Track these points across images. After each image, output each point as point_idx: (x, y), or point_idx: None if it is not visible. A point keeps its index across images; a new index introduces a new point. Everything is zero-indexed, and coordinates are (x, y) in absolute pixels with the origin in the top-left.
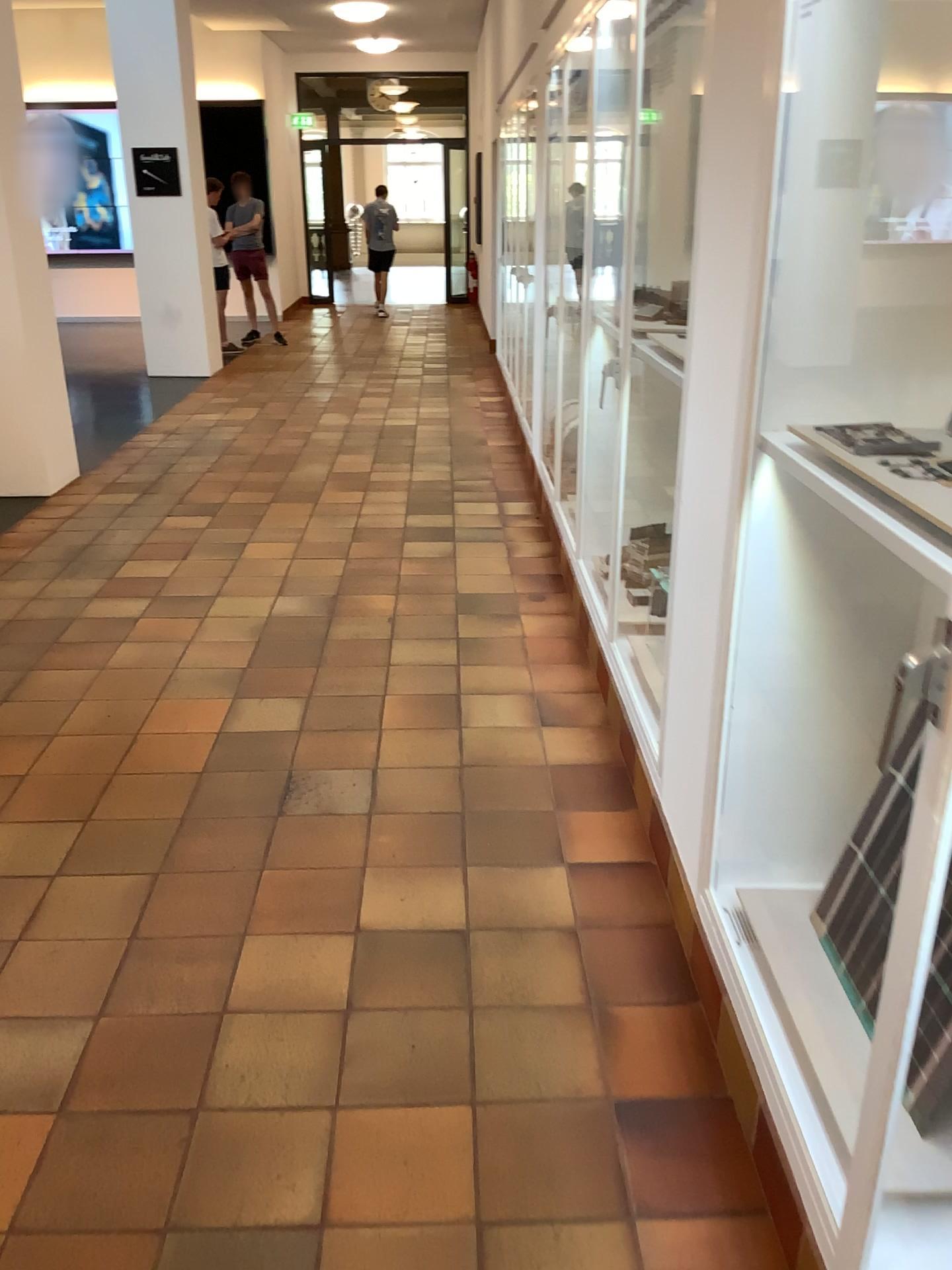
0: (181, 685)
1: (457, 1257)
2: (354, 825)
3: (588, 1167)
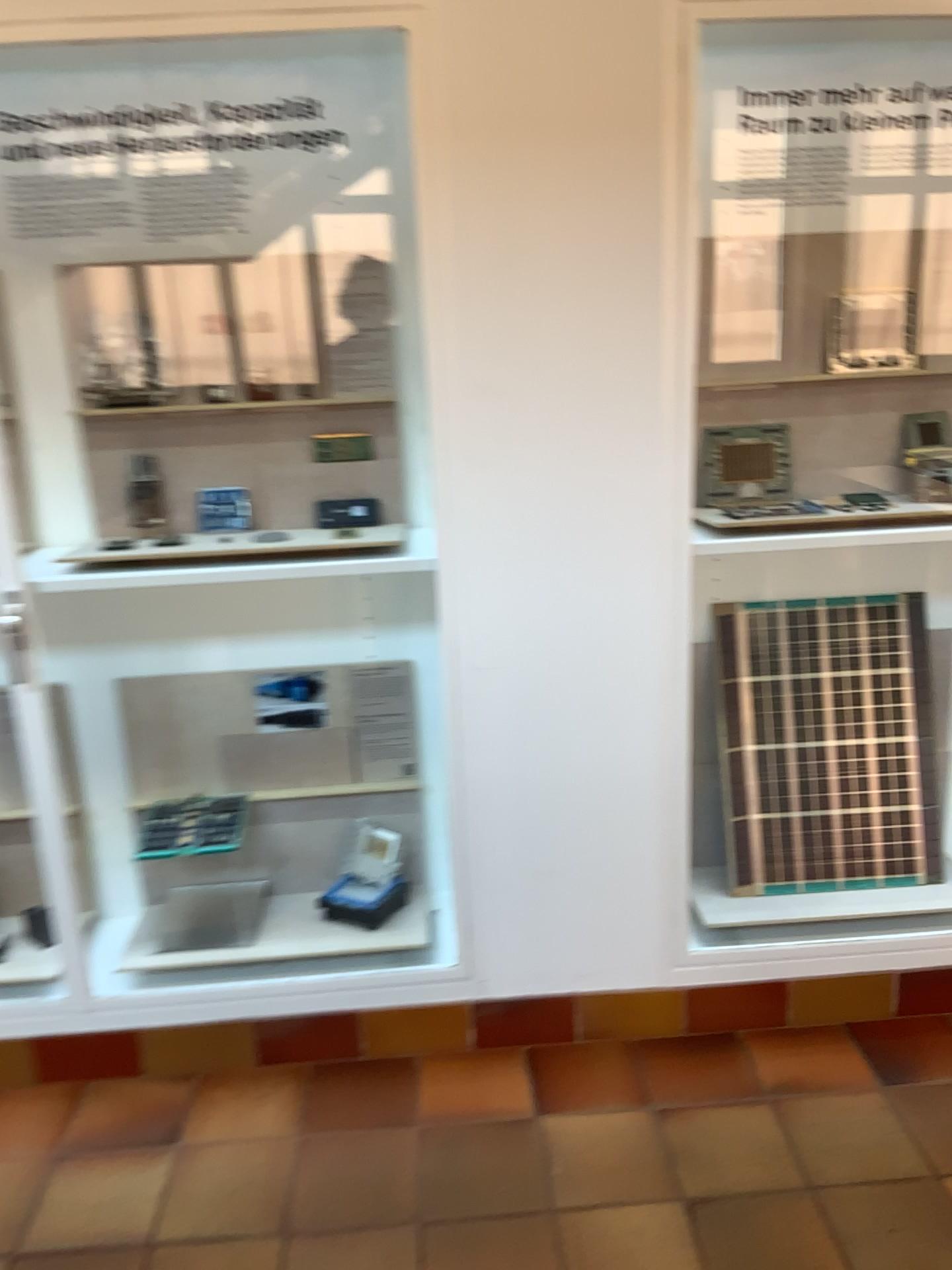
0: None
1: None
2: None
3: None
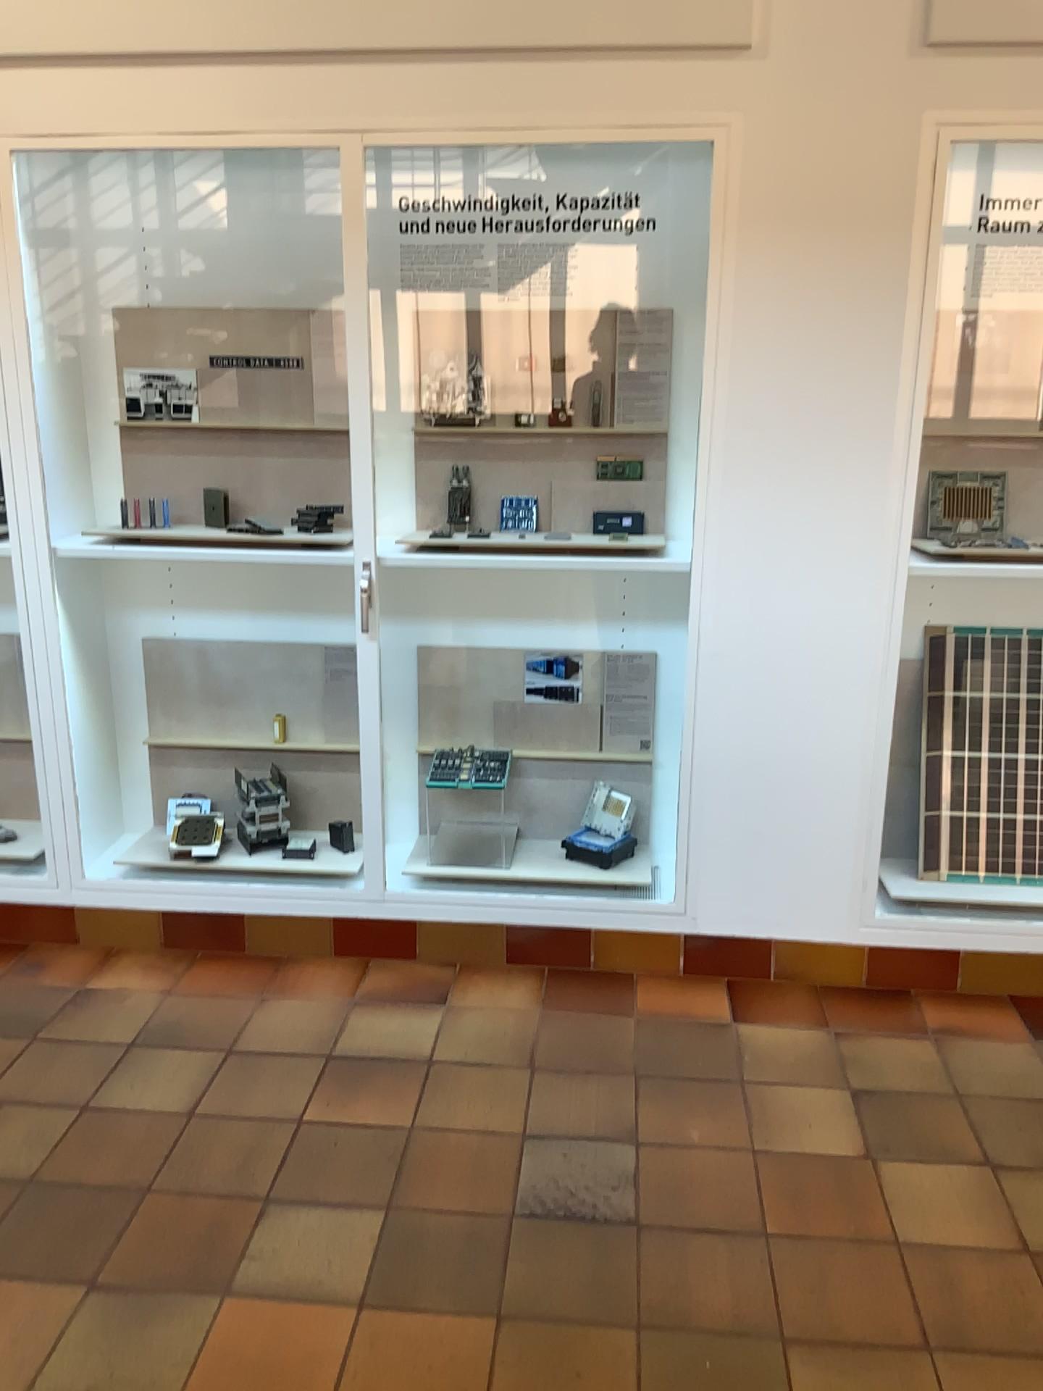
0: (118, 1386)
1: None
2: (661, 1158)
3: None
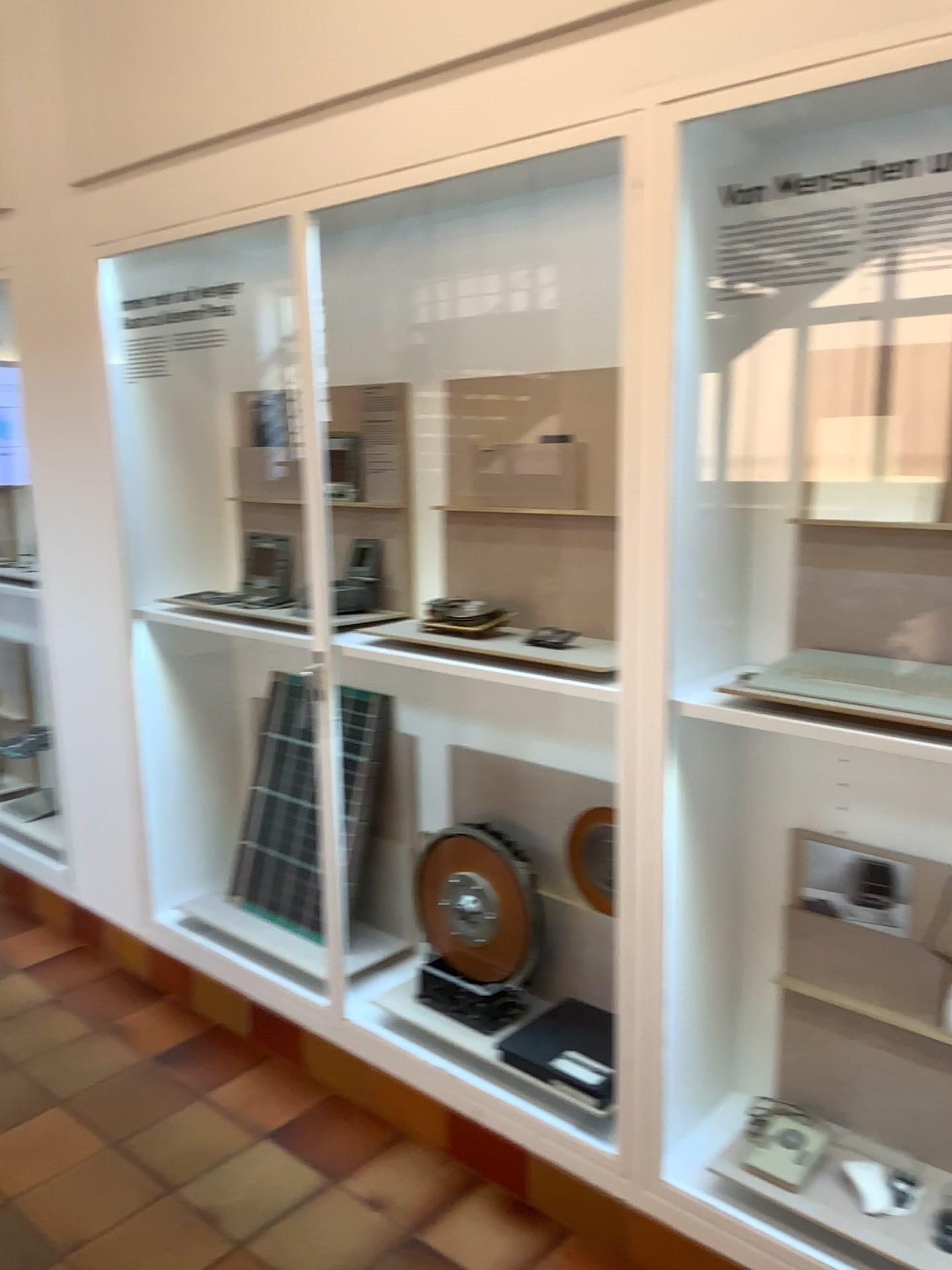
0: None
1: (115, 1166)
2: None
3: (166, 1087)
